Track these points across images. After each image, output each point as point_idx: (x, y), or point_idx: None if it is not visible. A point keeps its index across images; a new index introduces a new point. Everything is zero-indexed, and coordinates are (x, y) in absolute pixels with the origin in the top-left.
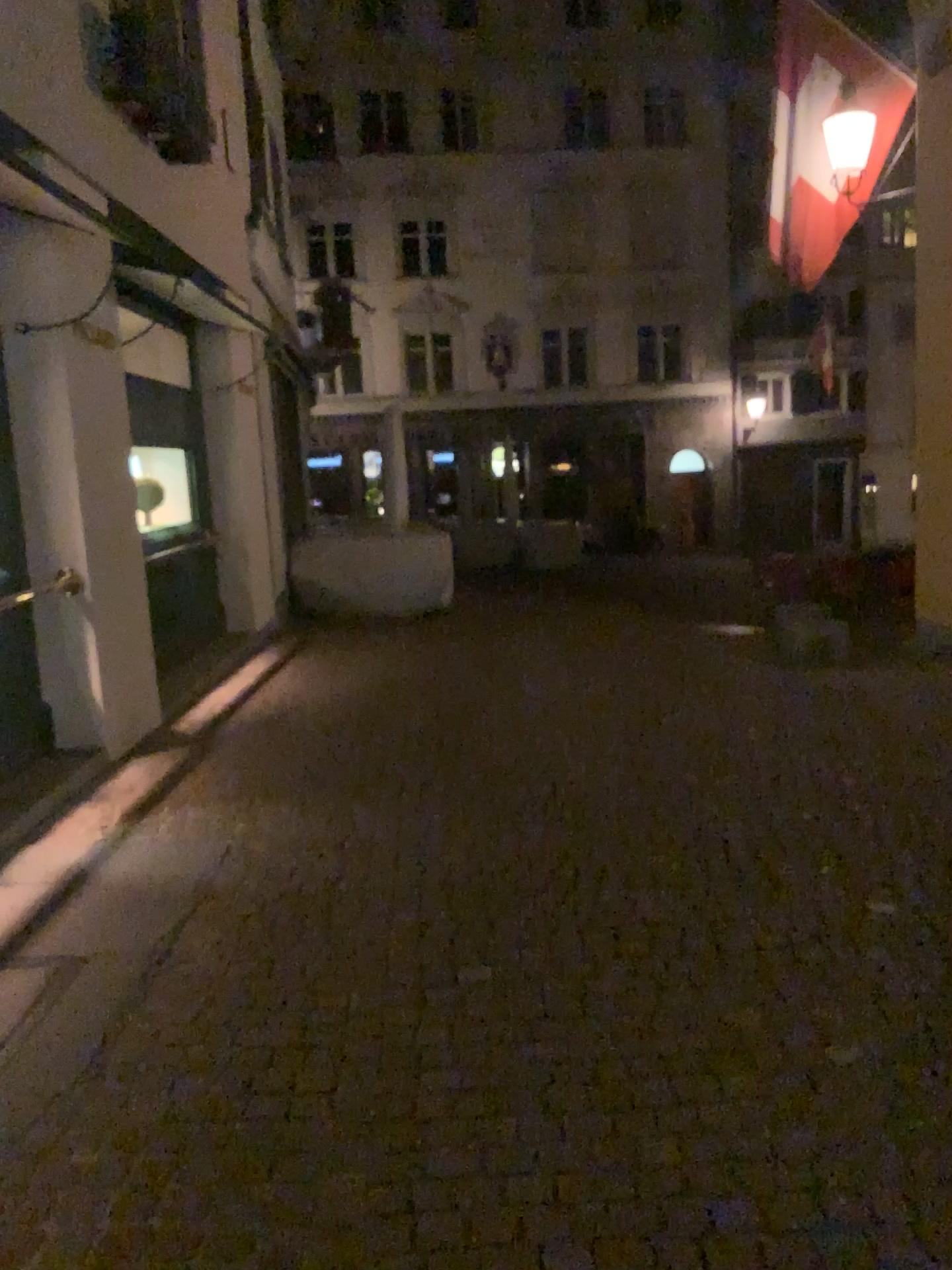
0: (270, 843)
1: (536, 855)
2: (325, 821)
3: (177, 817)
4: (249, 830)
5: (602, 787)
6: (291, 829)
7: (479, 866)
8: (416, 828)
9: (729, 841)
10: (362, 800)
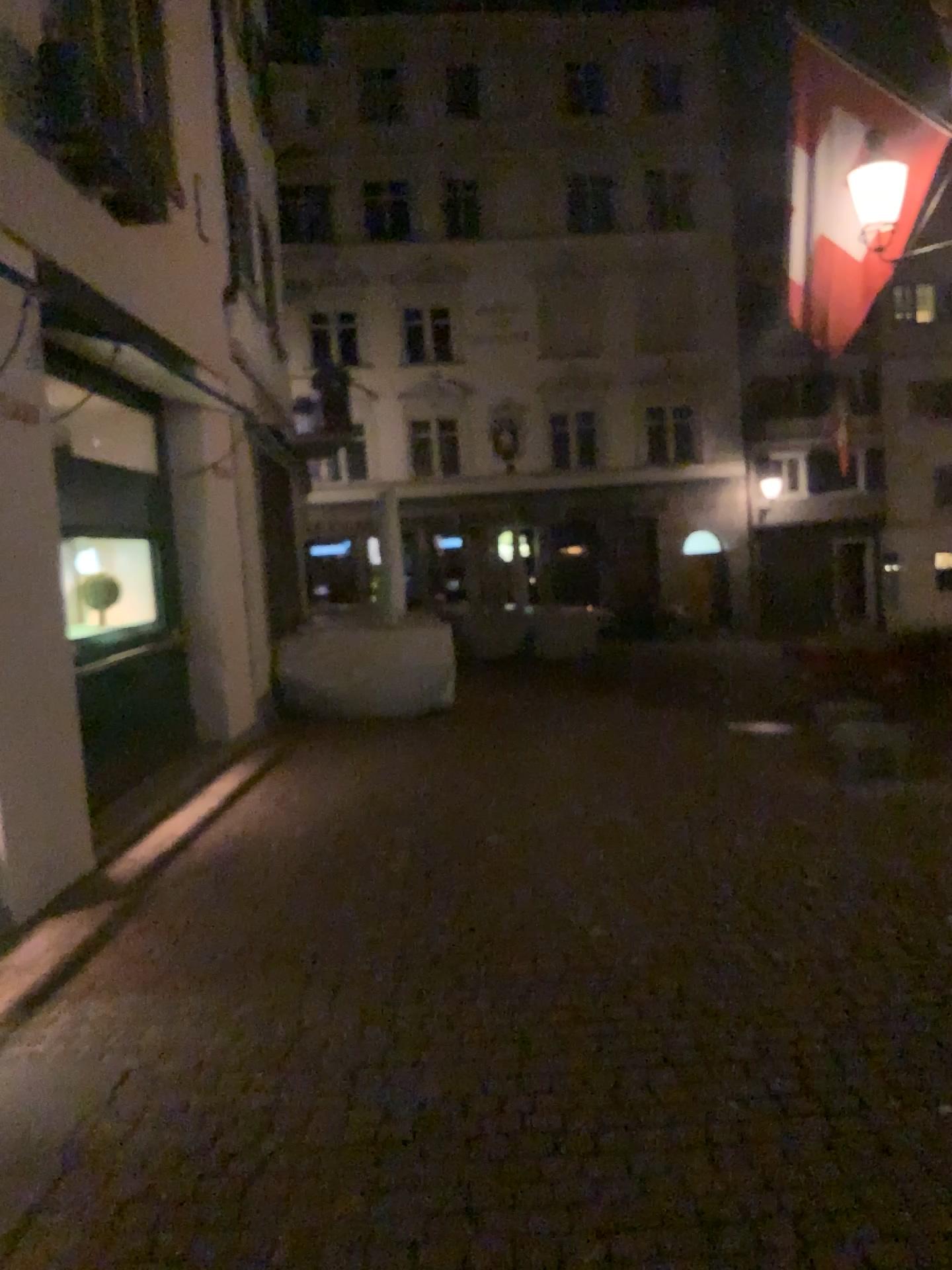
0: (185, 1067)
1: (542, 1091)
2: (264, 1028)
3: (71, 1024)
4: (160, 1046)
5: (628, 970)
6: (216, 1043)
7: (463, 1111)
8: (382, 1041)
9: (806, 1066)
10: (317, 992)
